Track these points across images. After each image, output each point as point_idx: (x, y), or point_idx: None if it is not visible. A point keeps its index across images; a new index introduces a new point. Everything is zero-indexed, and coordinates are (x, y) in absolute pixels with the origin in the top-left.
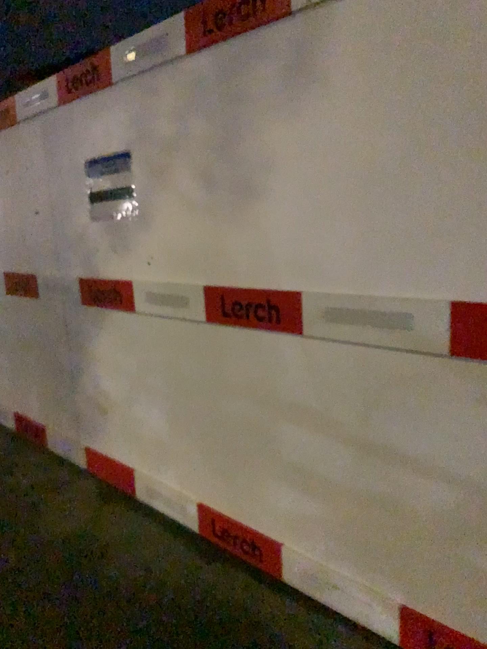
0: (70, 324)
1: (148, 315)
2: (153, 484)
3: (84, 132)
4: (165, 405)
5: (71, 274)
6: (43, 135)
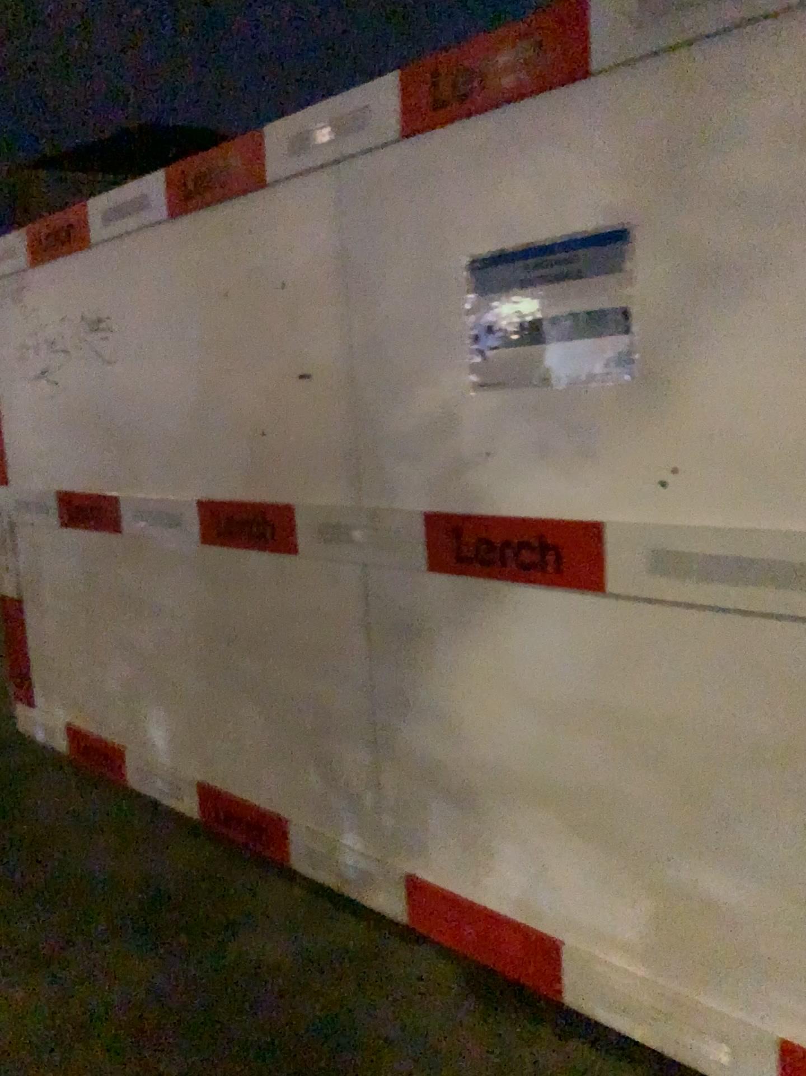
0: (376, 611)
1: (645, 602)
2: (620, 984)
3: (473, 190)
4: (682, 810)
5: (393, 502)
6: (334, 204)
